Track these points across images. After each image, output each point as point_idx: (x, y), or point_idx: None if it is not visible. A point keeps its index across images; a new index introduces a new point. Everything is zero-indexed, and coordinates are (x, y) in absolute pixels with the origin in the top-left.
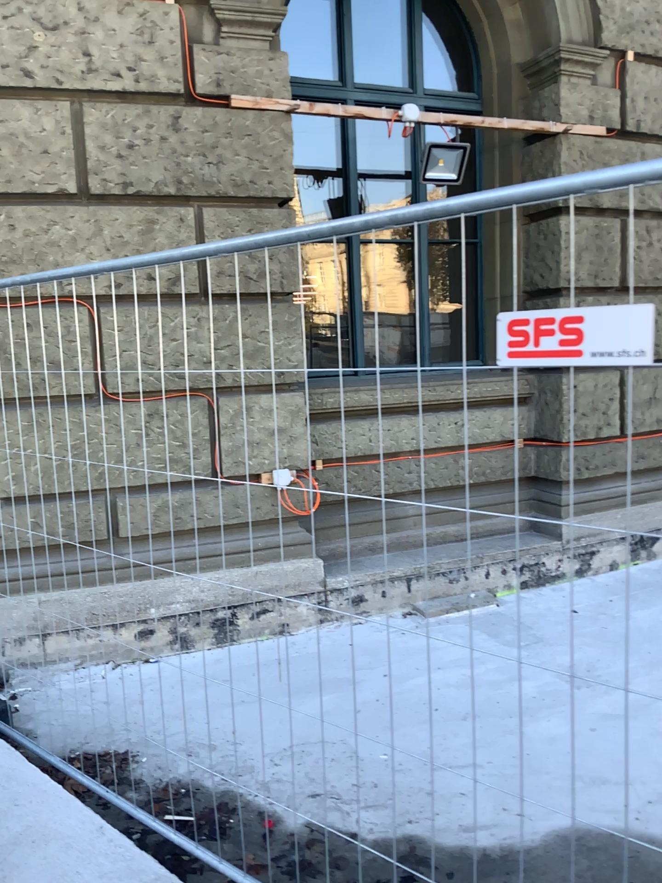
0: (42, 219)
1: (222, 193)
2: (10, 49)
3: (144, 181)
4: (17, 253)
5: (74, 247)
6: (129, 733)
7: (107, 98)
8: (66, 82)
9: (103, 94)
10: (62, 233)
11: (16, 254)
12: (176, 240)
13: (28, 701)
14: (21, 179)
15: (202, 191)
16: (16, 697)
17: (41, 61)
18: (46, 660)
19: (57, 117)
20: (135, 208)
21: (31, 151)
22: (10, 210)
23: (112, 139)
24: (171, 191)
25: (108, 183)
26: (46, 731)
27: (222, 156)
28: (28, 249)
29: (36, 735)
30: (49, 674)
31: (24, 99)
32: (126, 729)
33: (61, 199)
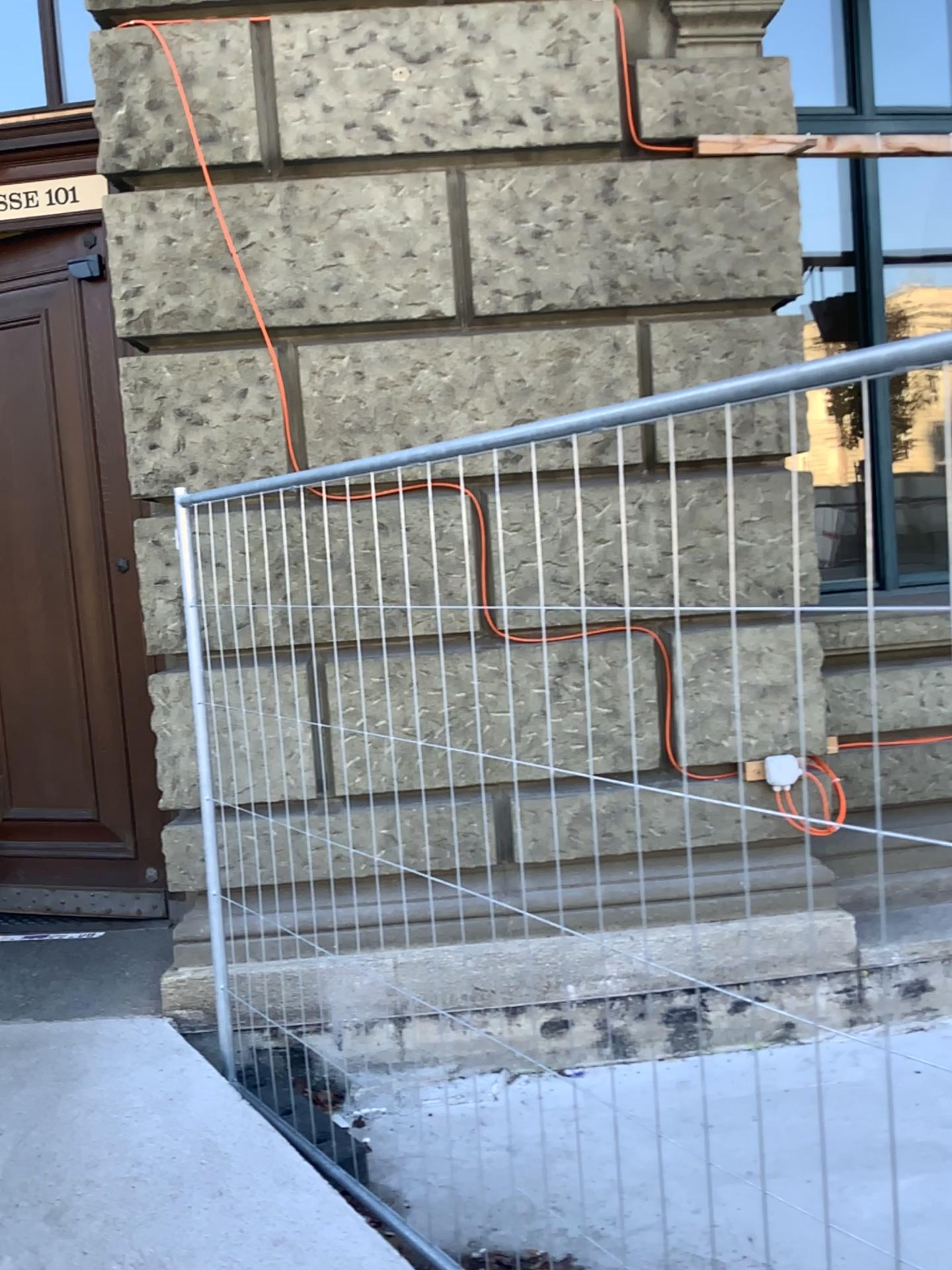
0: (403, 358)
1: (682, 298)
2: (358, 100)
3: (558, 288)
4: (366, 414)
5: (450, 401)
6: (561, 1217)
7: (501, 162)
8: (440, 142)
9: (496, 156)
10: (433, 378)
11: (364, 416)
12: (608, 379)
13: (388, 1137)
14: (372, 299)
15: (650, 297)
16: (367, 1127)
17: (403, 114)
18: (404, 1061)
19: (426, 199)
20: (543, 333)
21: (387, 255)
22: (355, 348)
23: (510, 225)
24: (600, 301)
25: (501, 296)
26: (423, 1197)
27: (682, 237)
28: (382, 406)
29: (406, 1203)
30: (411, 1085)
31: (378, 177)
32: (556, 1209)
33: (432, 326)
